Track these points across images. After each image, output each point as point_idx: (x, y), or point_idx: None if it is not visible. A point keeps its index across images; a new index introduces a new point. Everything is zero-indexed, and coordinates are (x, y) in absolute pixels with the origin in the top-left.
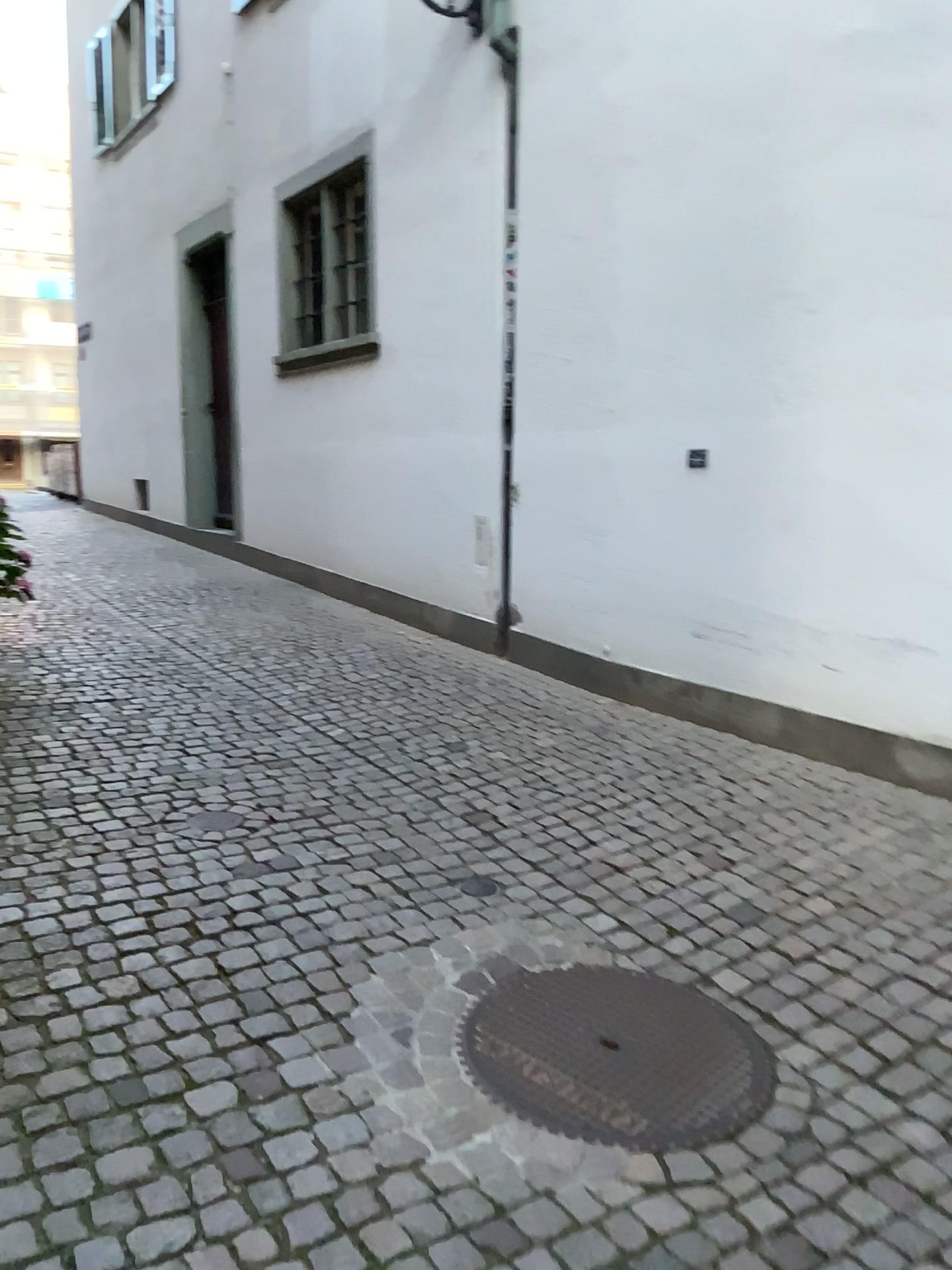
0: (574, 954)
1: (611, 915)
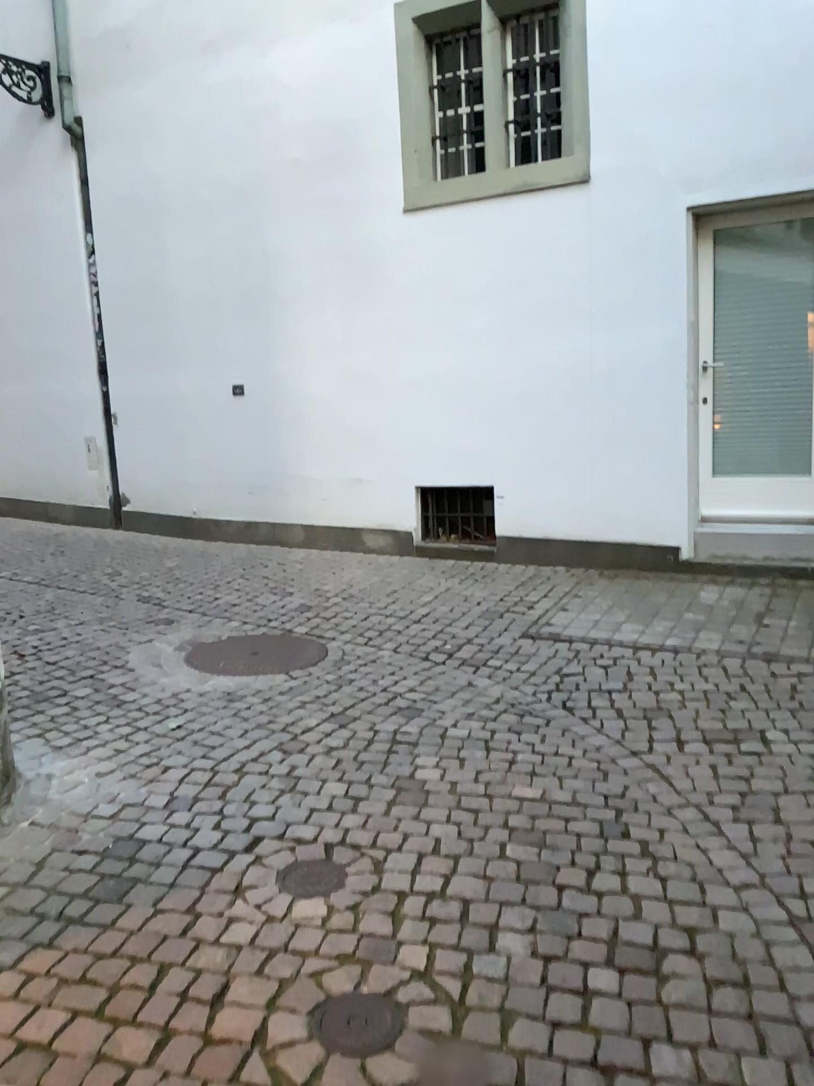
0: (225, 633)
1: (237, 619)
